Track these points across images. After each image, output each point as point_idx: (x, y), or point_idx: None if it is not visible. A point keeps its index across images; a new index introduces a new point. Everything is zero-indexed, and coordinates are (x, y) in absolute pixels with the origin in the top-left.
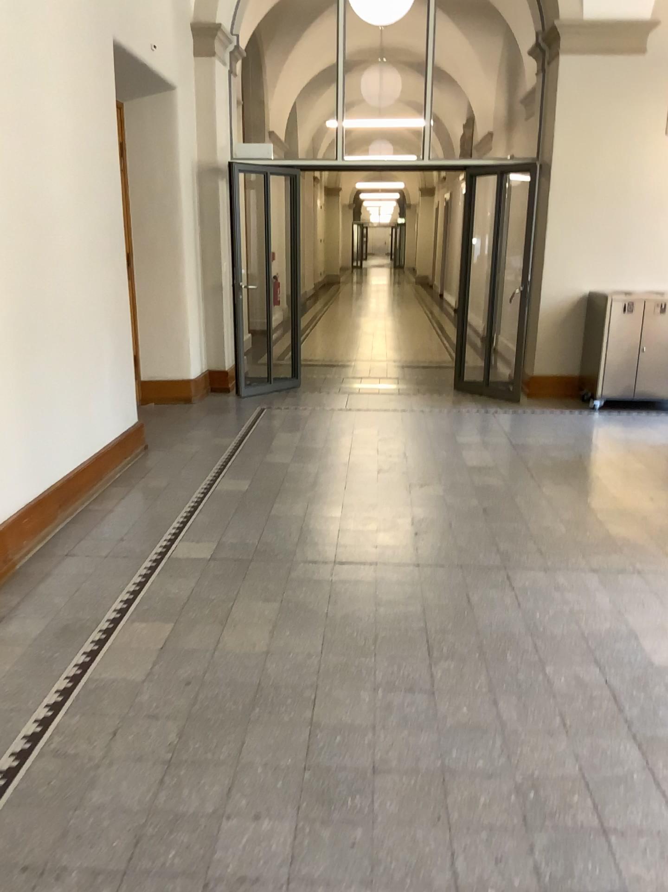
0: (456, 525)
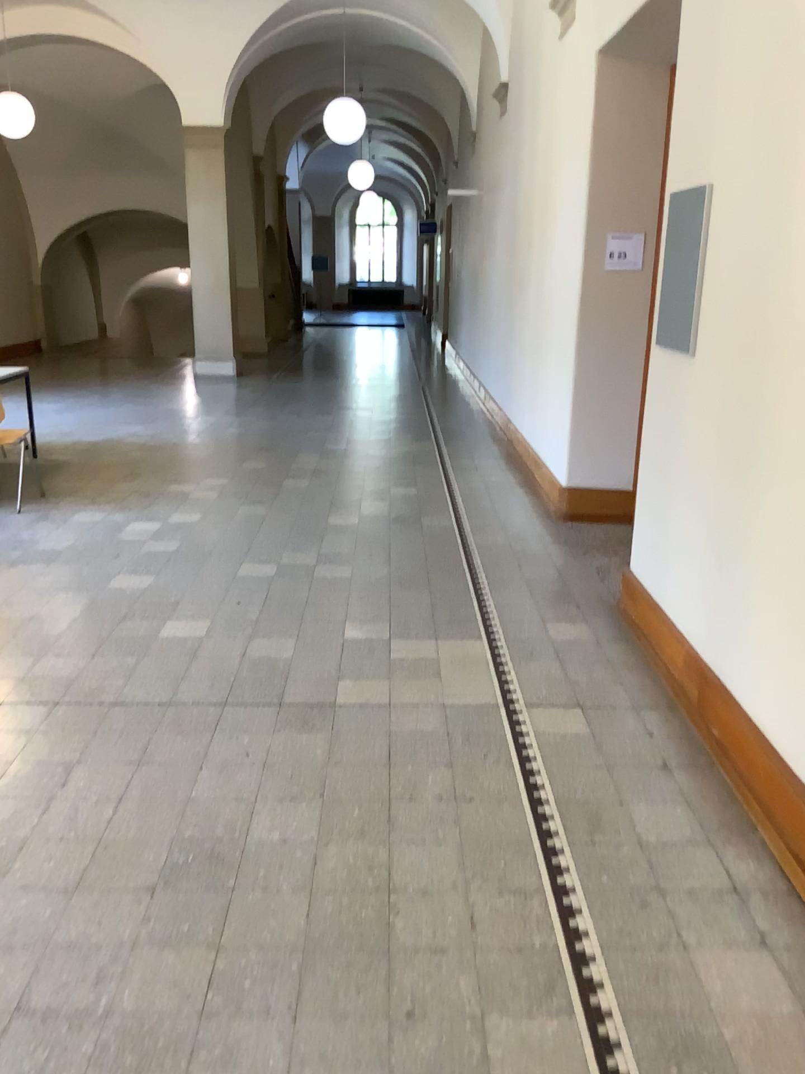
0: None
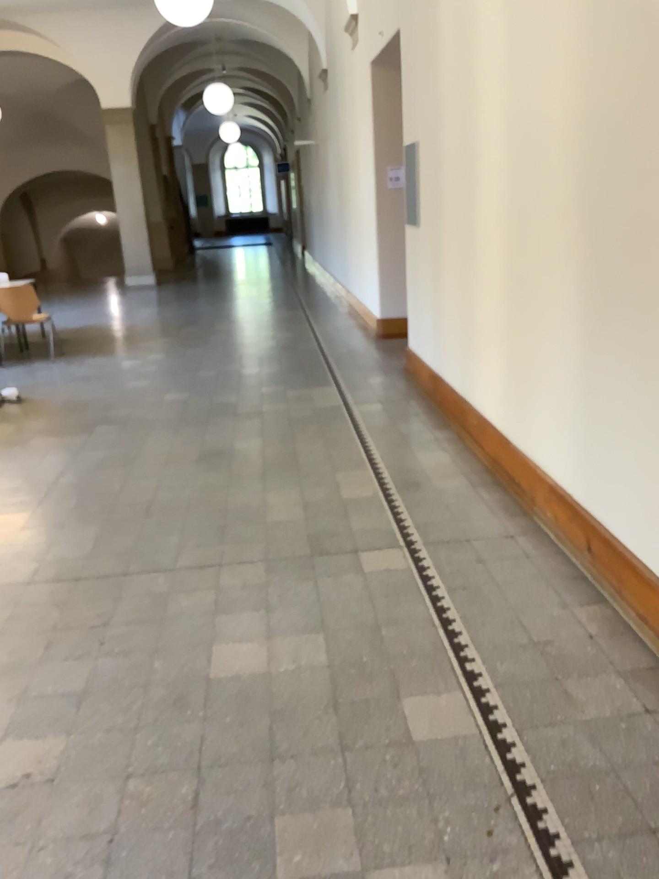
0: (41, 647)
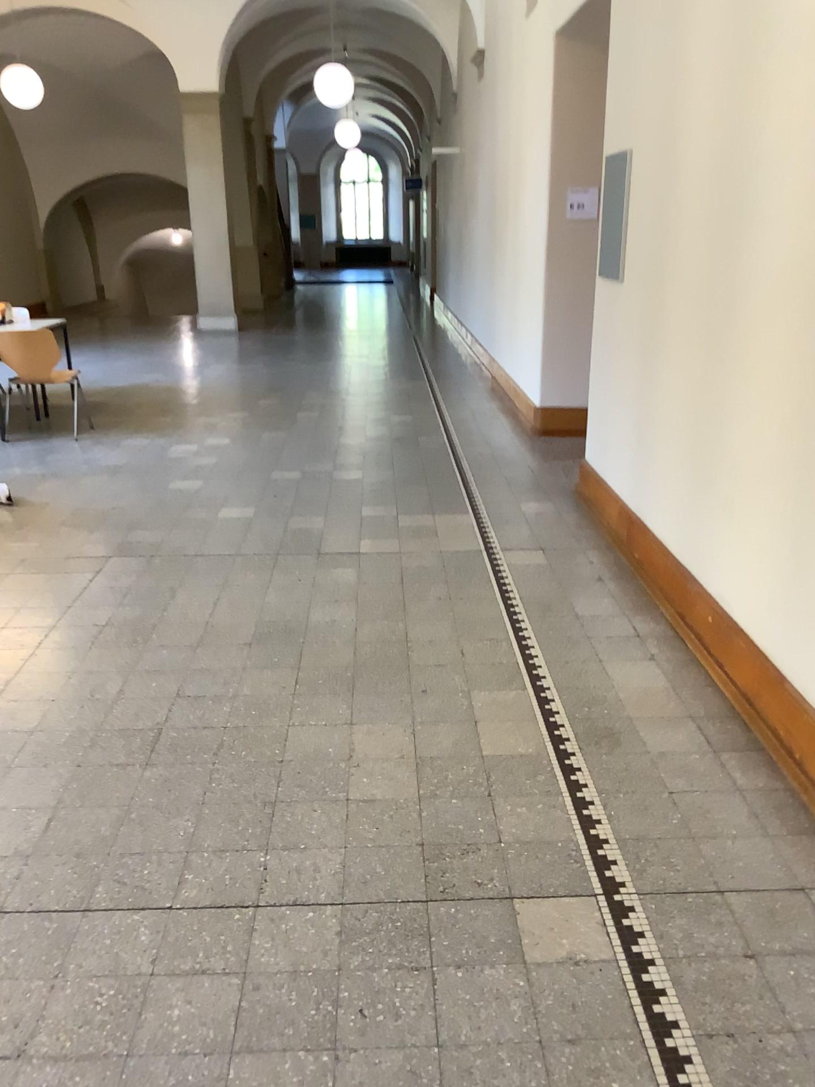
0: None
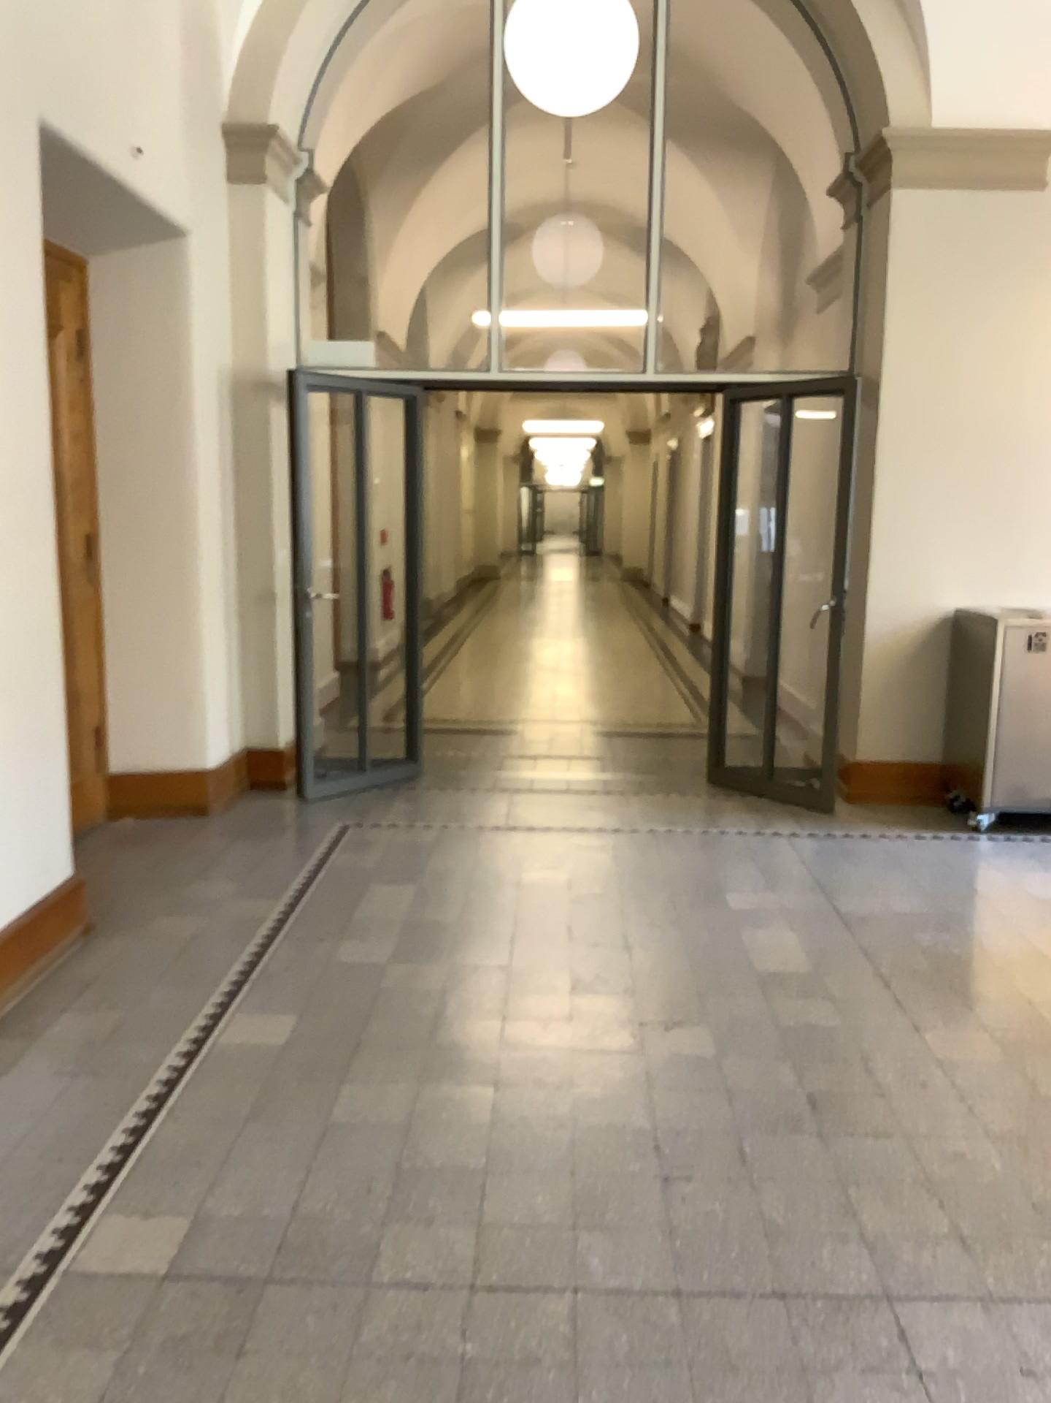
0: (753, 1152)
